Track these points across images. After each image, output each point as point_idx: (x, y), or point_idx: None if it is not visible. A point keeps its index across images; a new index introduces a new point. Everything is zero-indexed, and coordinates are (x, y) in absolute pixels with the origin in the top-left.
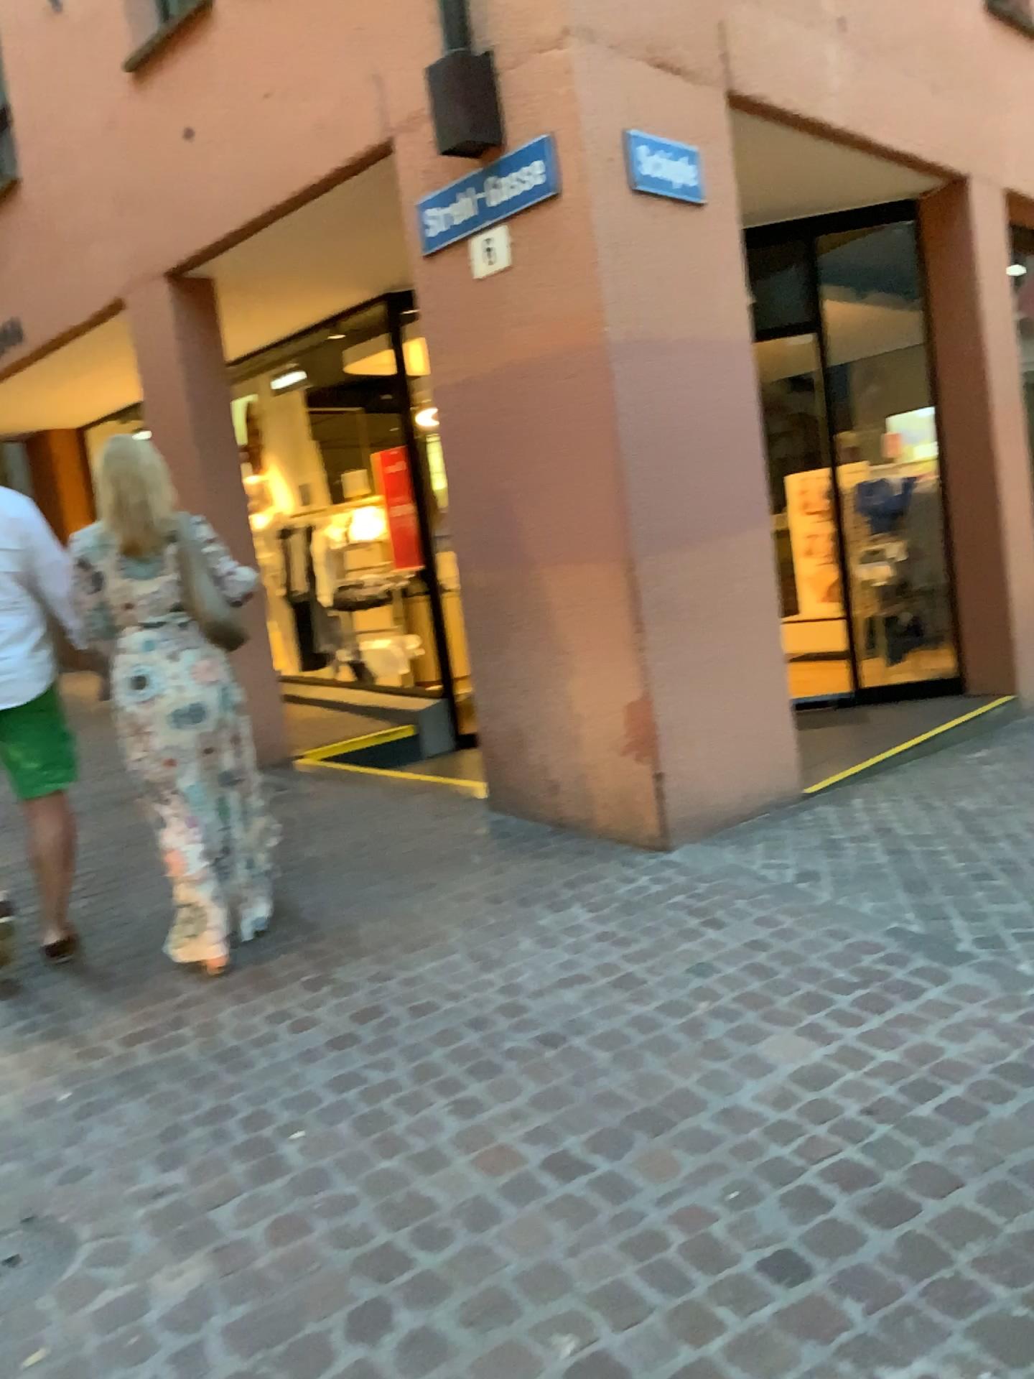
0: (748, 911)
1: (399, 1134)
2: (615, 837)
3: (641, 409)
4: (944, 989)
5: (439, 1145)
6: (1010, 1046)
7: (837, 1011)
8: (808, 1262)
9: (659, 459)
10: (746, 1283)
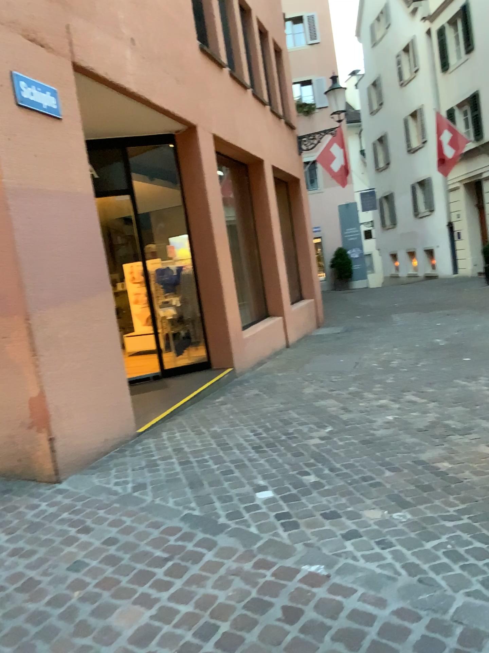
0: (105, 517)
1: None
2: (27, 477)
3: (31, 228)
4: (214, 553)
5: None
6: (251, 587)
7: (157, 581)
8: None
9: (45, 256)
10: None
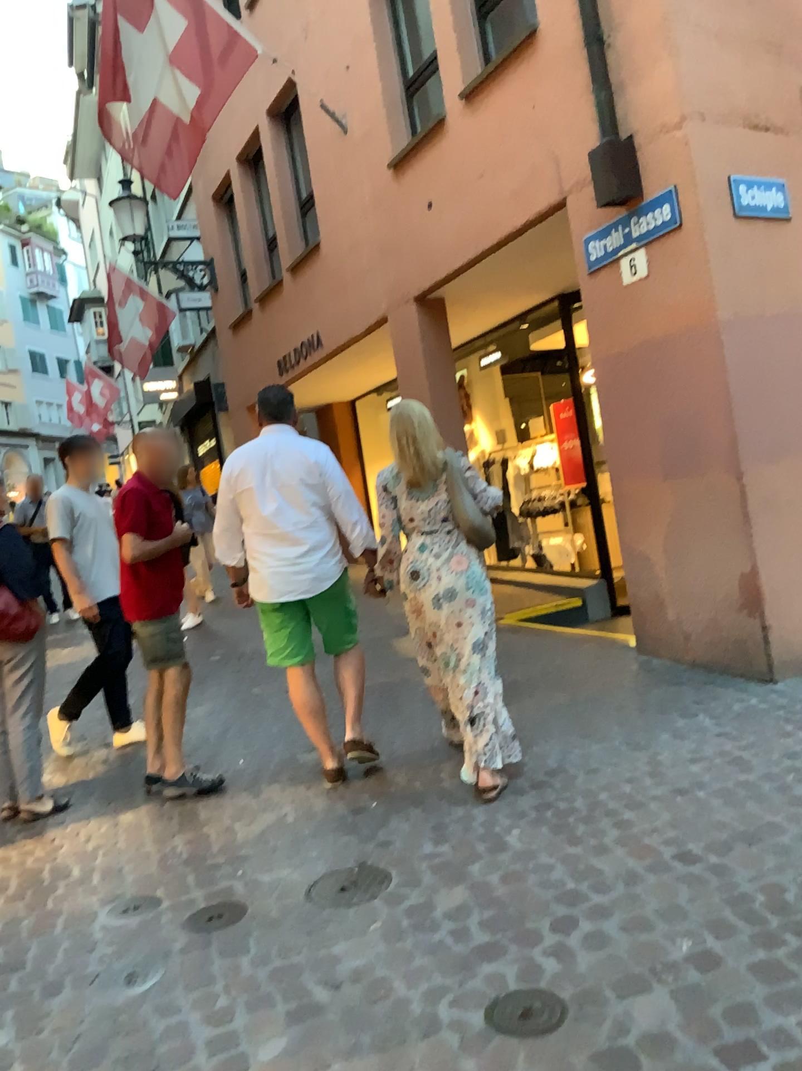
0: None
1: (580, 834)
2: (731, 672)
3: (744, 367)
4: None
5: (606, 841)
6: None
7: None
8: None
9: (760, 401)
10: None
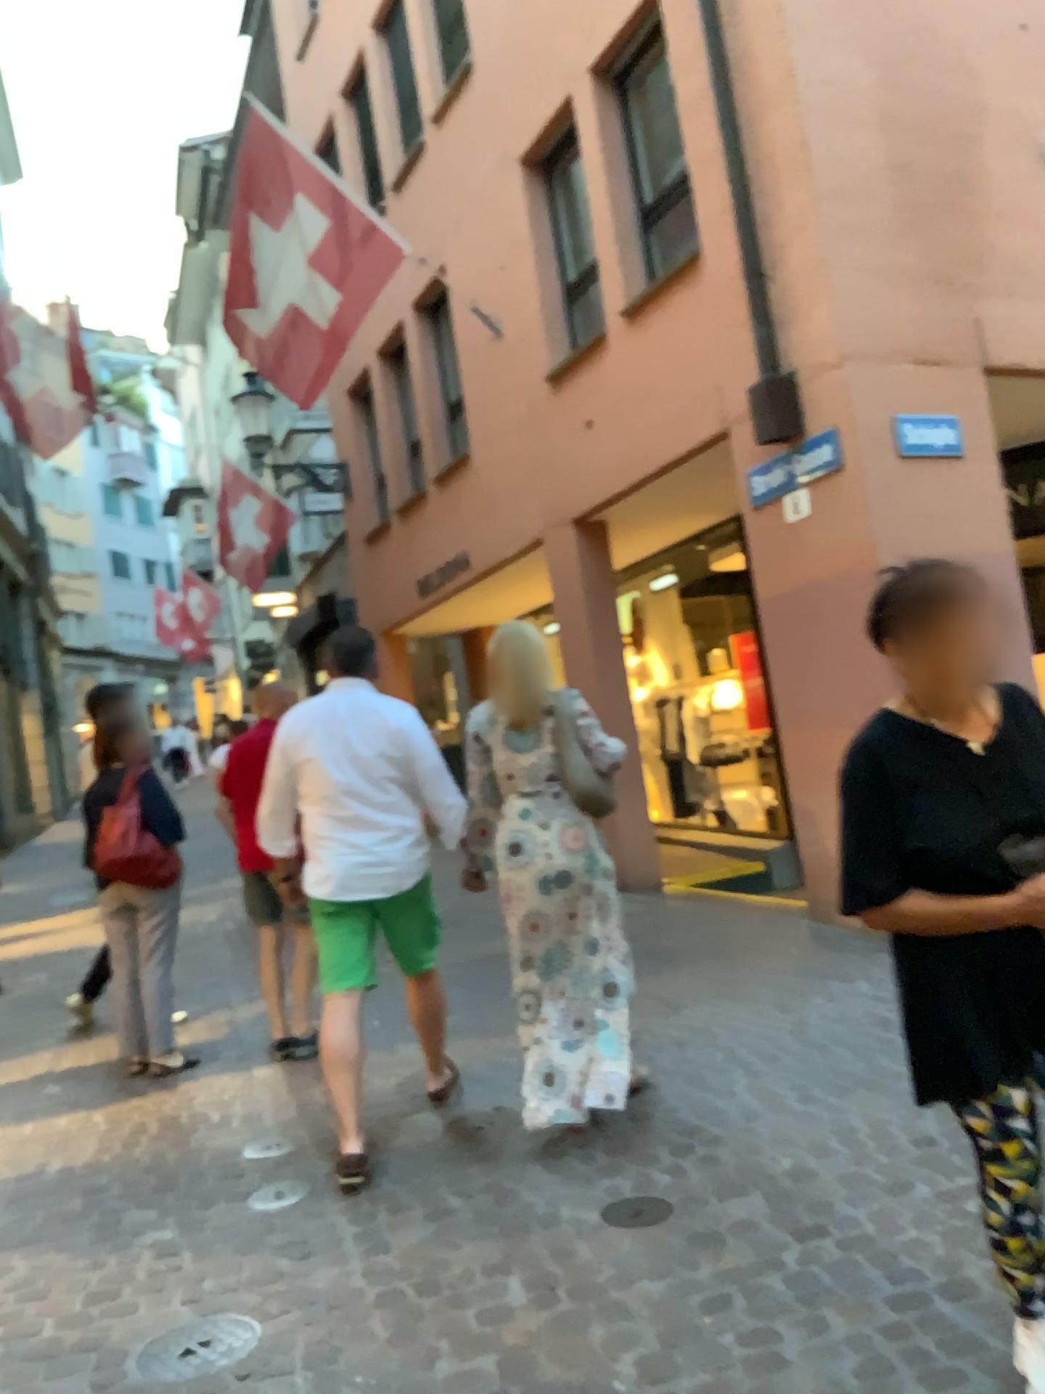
0: None
1: (710, 1082)
2: None
3: None
4: None
5: (734, 1087)
6: None
7: None
8: (936, 1139)
9: None
10: (896, 1145)
